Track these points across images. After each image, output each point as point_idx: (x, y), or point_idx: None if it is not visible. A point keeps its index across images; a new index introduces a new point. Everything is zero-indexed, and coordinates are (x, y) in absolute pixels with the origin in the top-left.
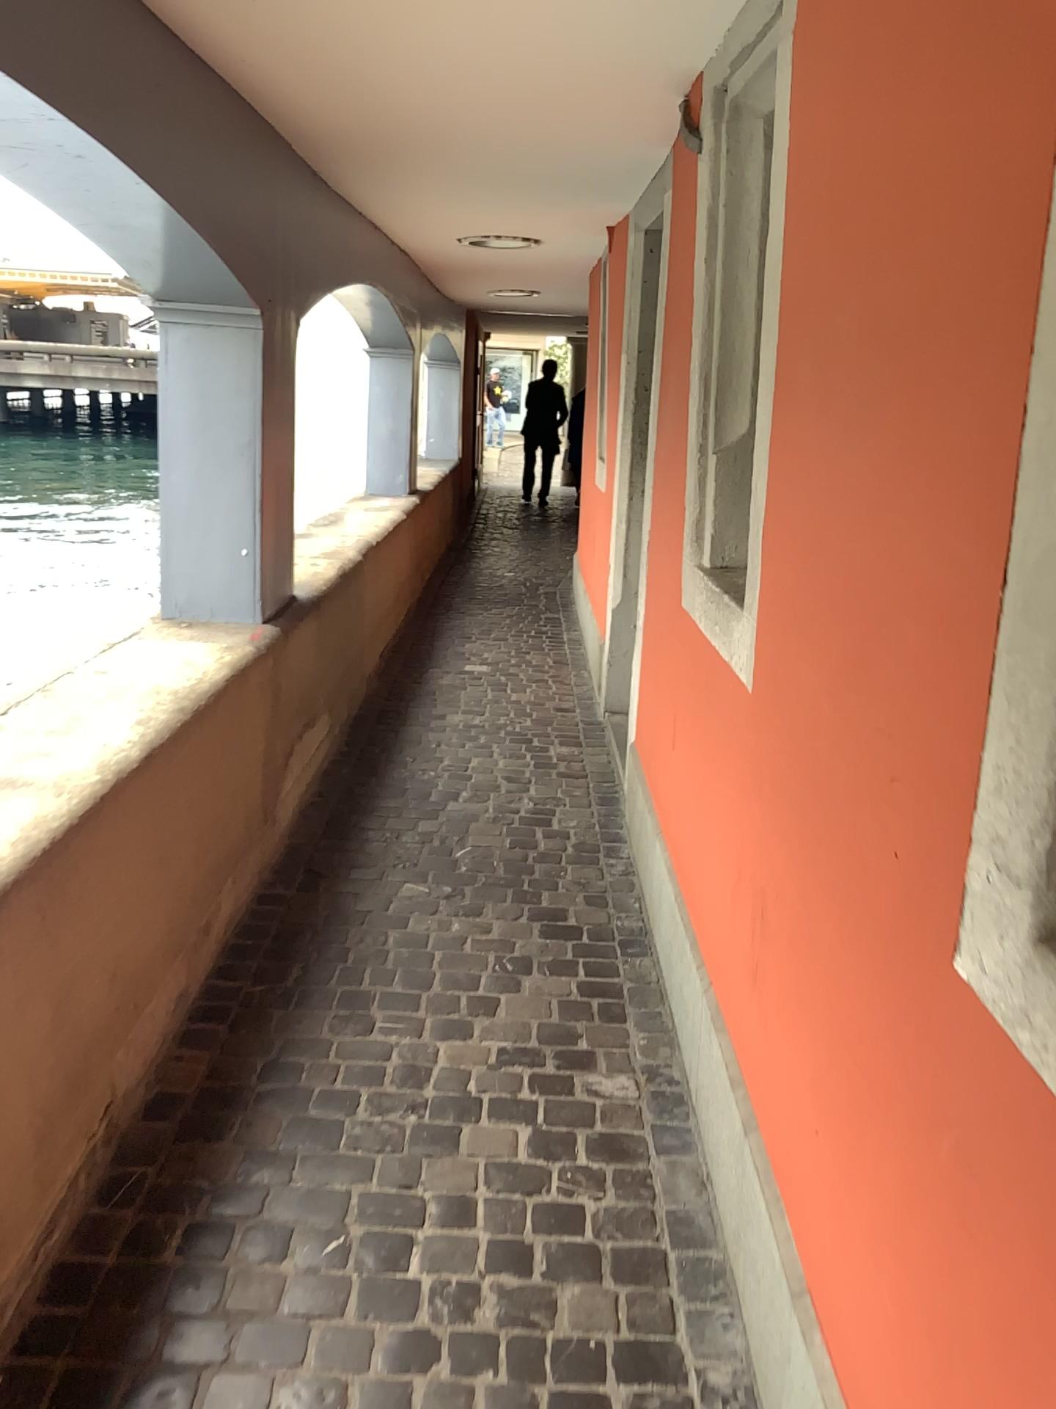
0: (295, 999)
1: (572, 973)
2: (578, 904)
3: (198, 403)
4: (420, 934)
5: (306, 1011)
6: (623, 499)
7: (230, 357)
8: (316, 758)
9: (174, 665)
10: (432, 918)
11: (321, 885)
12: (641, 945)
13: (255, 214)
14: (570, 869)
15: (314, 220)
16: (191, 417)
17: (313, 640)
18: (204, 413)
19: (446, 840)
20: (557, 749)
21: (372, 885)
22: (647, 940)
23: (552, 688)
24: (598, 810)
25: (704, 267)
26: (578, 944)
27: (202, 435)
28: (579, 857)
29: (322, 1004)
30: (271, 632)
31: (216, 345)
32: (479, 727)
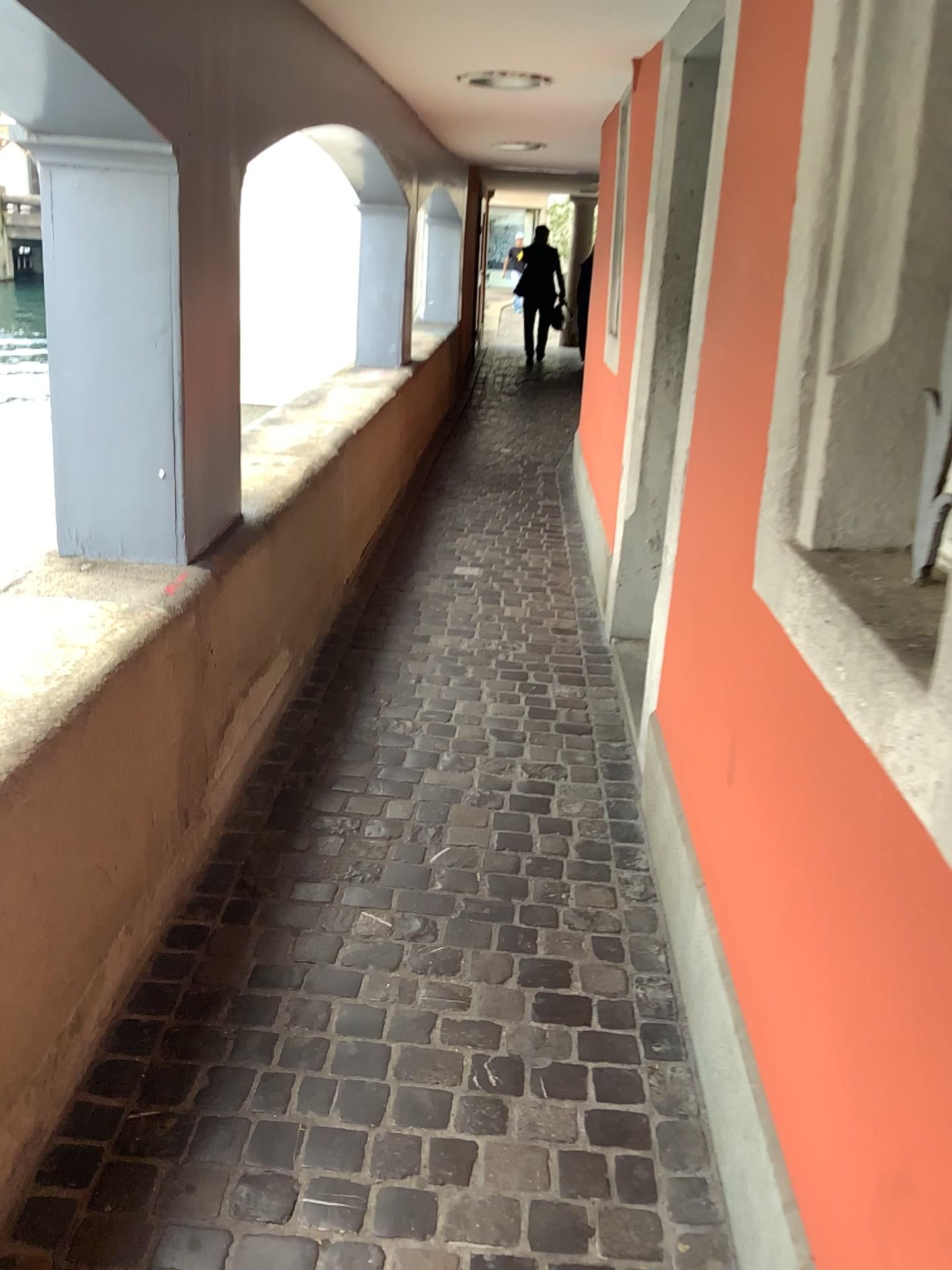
0: (191, 1144)
1: (580, 1092)
2: (587, 955)
3: (94, 276)
4: (376, 1008)
5: (203, 1170)
6: (647, 393)
7: (139, 213)
8: (273, 705)
9: (45, 647)
10: (393, 975)
11: (255, 916)
12: (673, 1039)
13: (159, 3)
14: (575, 886)
15: (264, 29)
16: (87, 295)
17: (268, 568)
18: (104, 290)
19: (420, 833)
20: (558, 689)
21: (321, 913)
22: (681, 1033)
23: (554, 599)
24: (608, 788)
25: (833, 72)
26: (587, 1033)
27: (102, 320)
28: (586, 865)
29: (226, 1157)
30: (198, 580)
31: (118, 195)
32: (469, 655)
